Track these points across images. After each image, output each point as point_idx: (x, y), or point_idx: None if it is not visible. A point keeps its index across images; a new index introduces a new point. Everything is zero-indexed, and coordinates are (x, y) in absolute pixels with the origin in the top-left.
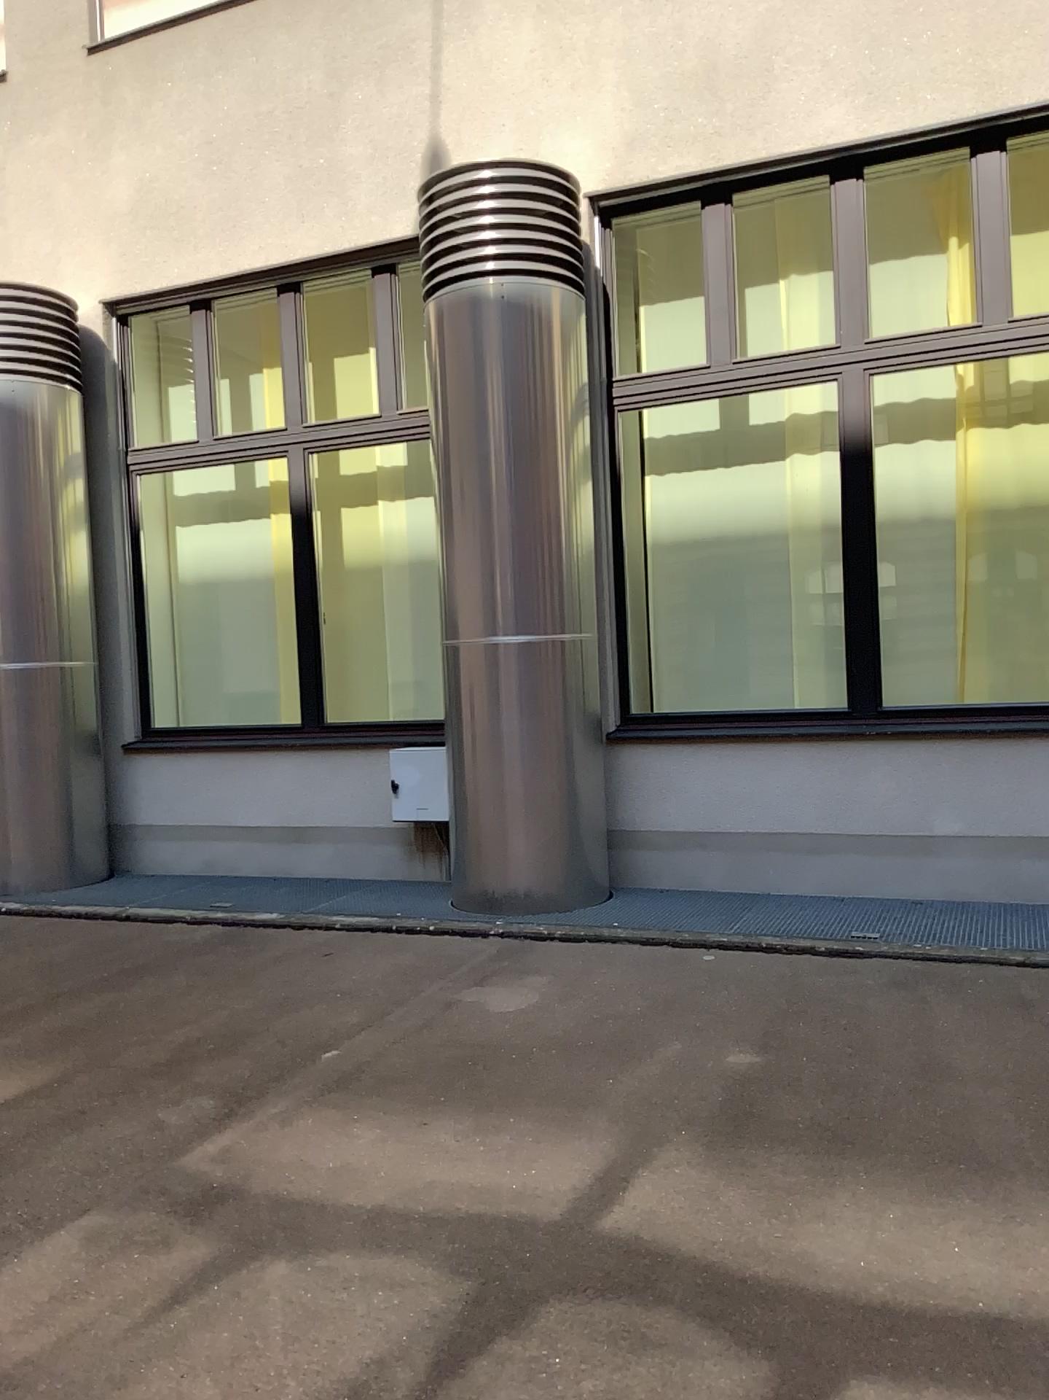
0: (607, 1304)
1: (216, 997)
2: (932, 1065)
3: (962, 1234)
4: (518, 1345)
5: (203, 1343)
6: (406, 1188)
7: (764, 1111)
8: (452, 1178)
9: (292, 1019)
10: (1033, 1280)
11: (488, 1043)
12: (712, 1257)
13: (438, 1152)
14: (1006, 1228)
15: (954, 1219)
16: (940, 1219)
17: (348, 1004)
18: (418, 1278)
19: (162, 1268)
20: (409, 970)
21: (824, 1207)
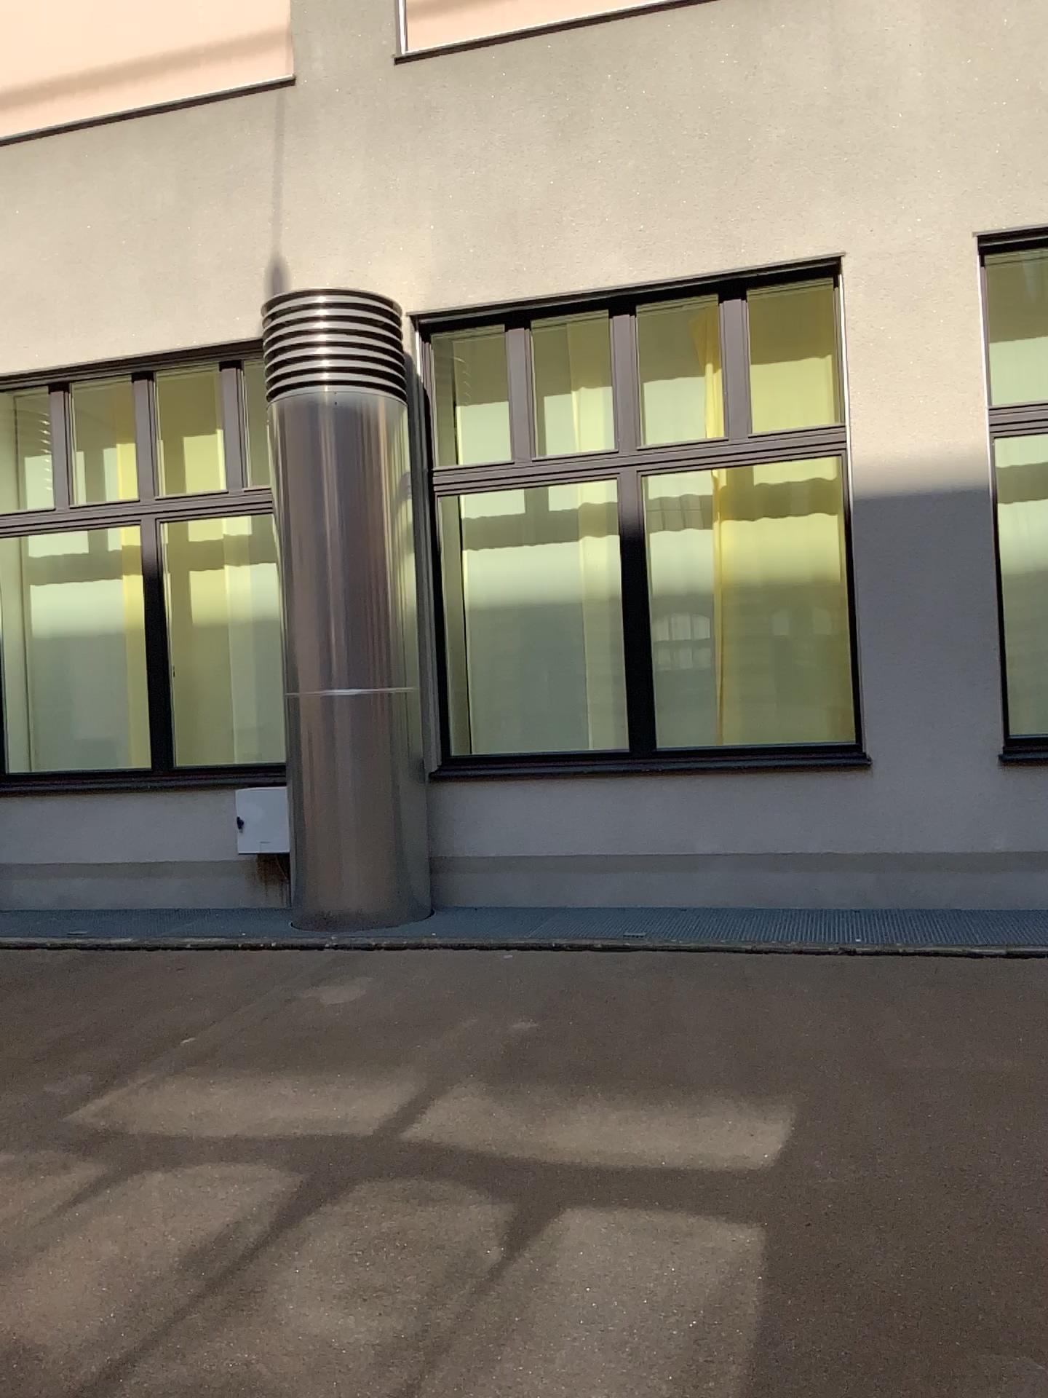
0: (403, 1179)
1: (83, 1002)
2: (666, 1024)
3: (661, 1125)
4: (337, 1205)
5: (101, 1222)
6: (253, 1123)
7: (533, 1059)
8: (290, 1115)
9: (153, 1015)
10: (702, 1147)
11: (321, 1026)
12: (482, 1149)
13: (279, 1099)
14: (692, 1120)
15: (658, 1117)
16: (648, 1117)
17: (201, 1004)
18: (264, 1175)
19: (63, 1183)
20: (253, 976)
21: (568, 1115)
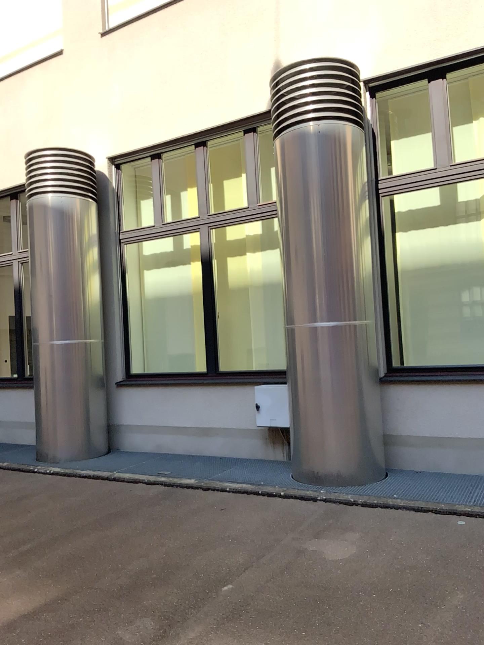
0: None
1: (157, 538)
2: None
3: None
4: None
5: None
6: None
7: None
8: None
9: (201, 558)
10: None
11: (327, 586)
12: None
13: None
14: None
15: None
16: None
17: (235, 548)
18: None
19: None
20: (270, 523)
21: None
